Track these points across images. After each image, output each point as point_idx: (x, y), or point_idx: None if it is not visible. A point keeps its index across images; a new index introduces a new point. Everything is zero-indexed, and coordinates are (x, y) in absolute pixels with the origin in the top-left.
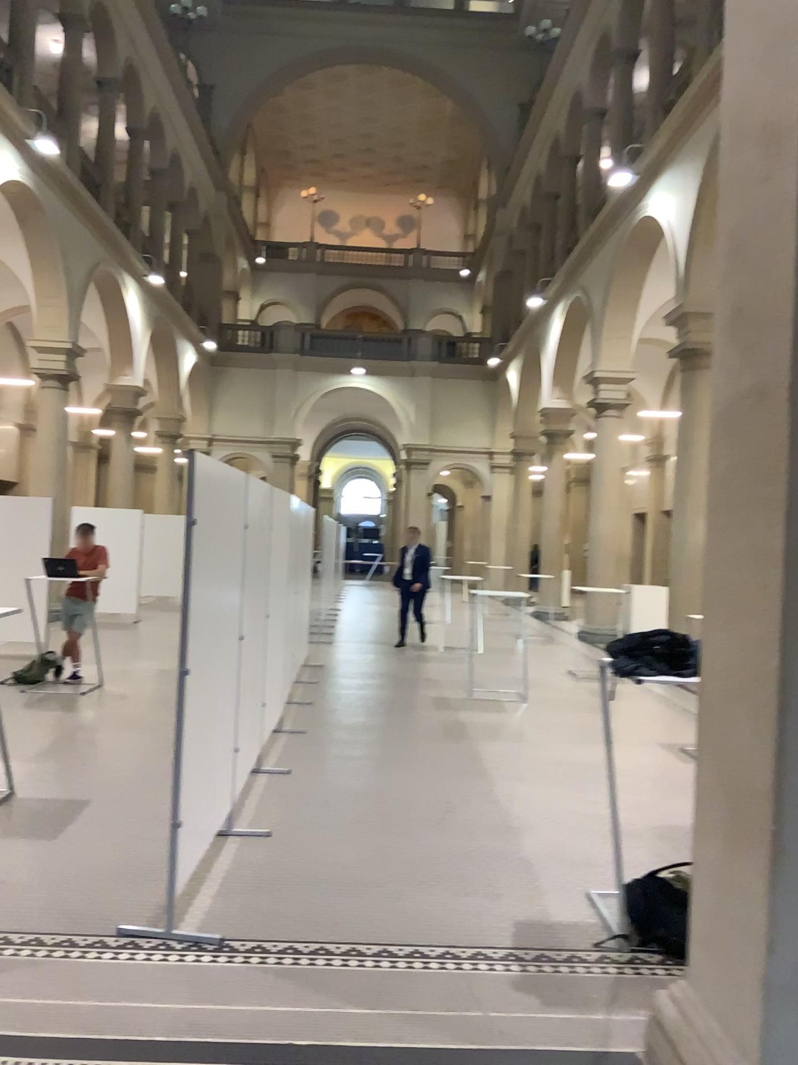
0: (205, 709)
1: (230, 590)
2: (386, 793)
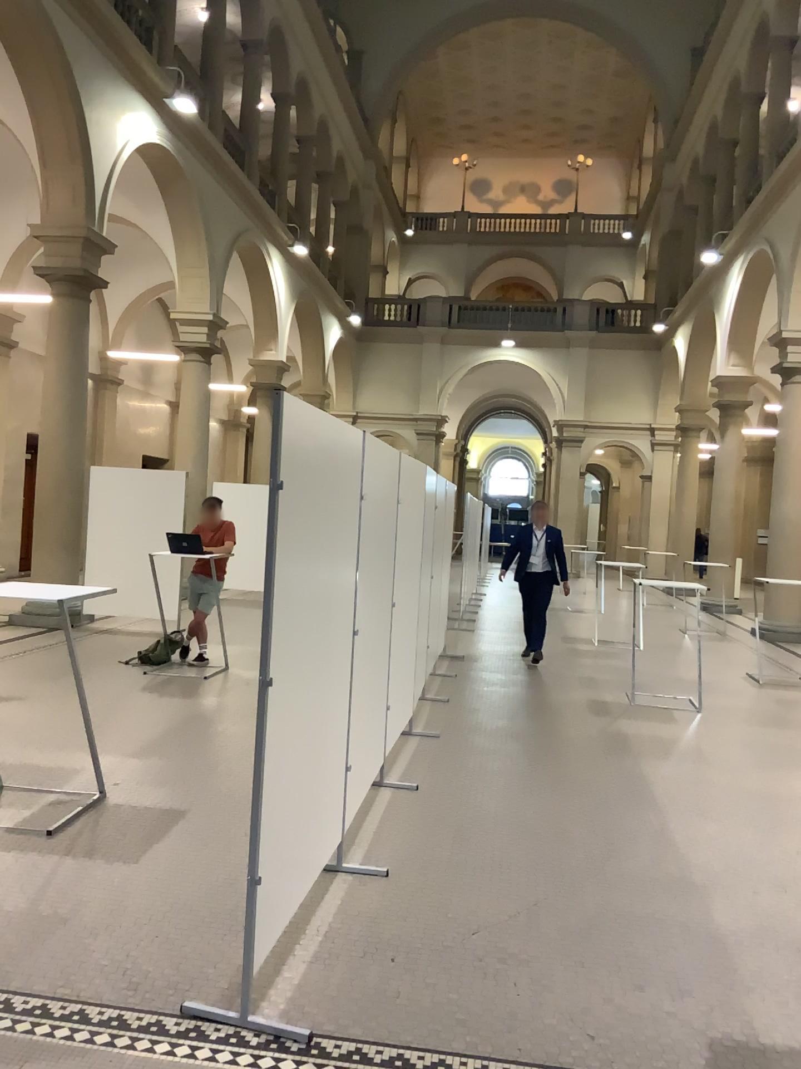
0: (299, 730)
1: (335, 576)
2: (534, 831)
